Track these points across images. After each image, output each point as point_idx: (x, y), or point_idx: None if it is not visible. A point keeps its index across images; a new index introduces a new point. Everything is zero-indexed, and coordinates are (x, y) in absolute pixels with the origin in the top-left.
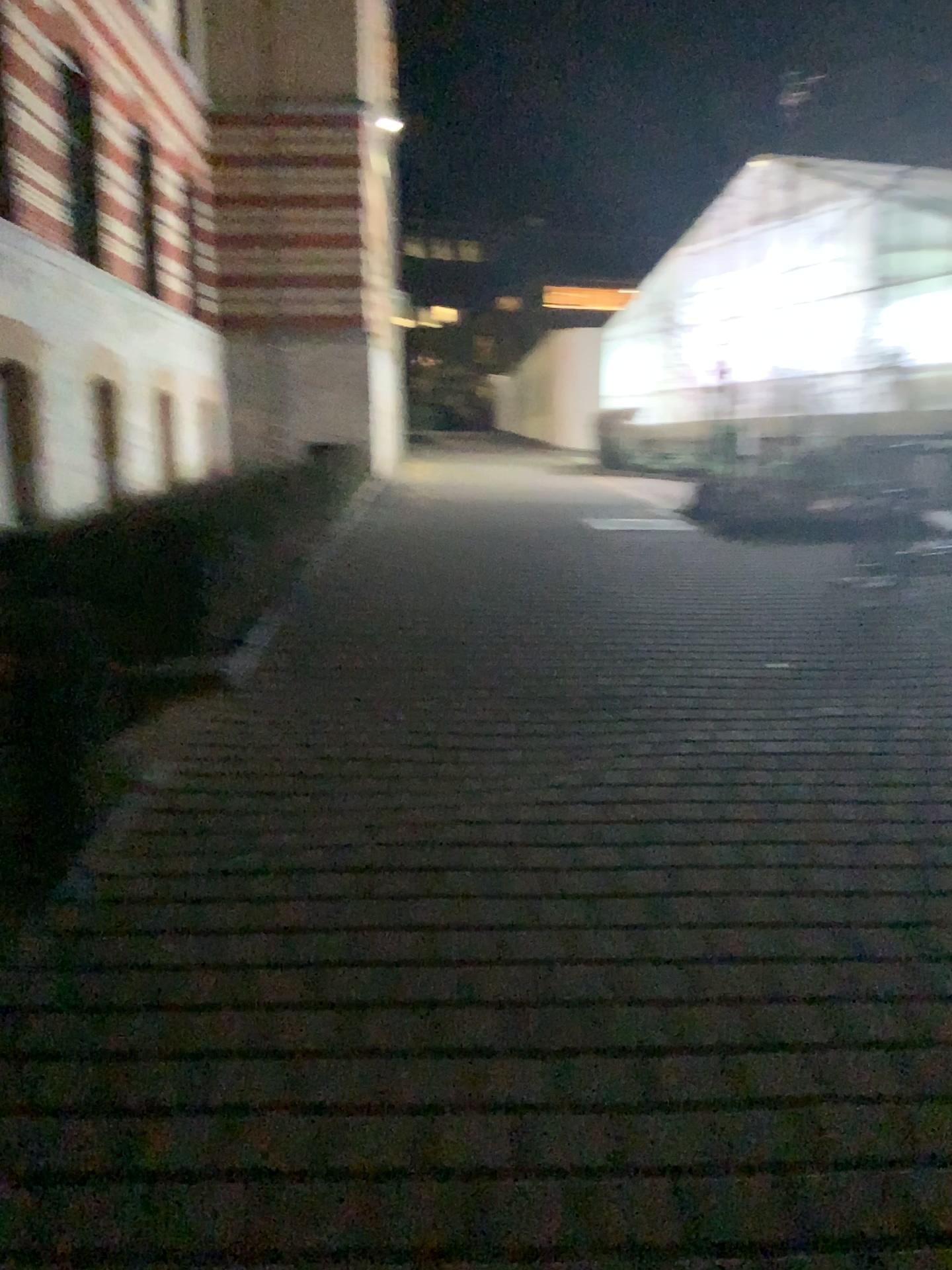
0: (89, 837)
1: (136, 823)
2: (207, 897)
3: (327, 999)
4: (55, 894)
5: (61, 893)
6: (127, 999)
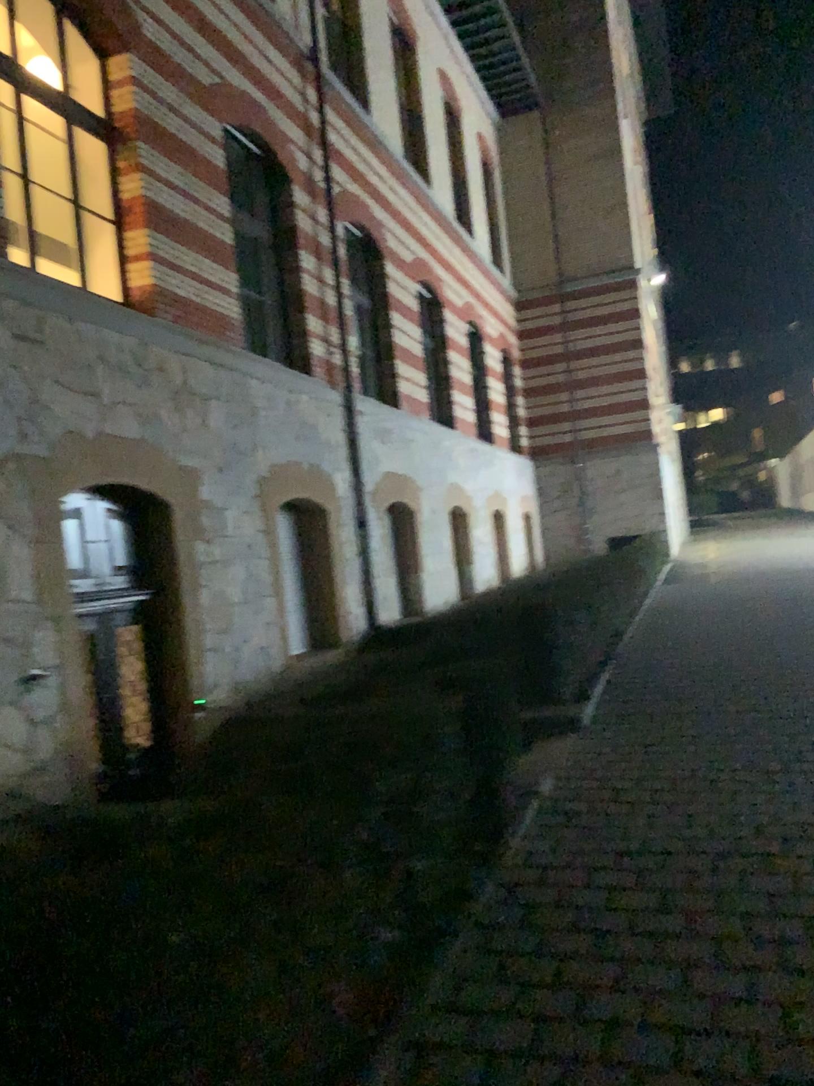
0: (509, 824)
1: (537, 817)
2: (599, 862)
3: (696, 926)
4: (495, 857)
5: (499, 857)
6: (559, 918)
